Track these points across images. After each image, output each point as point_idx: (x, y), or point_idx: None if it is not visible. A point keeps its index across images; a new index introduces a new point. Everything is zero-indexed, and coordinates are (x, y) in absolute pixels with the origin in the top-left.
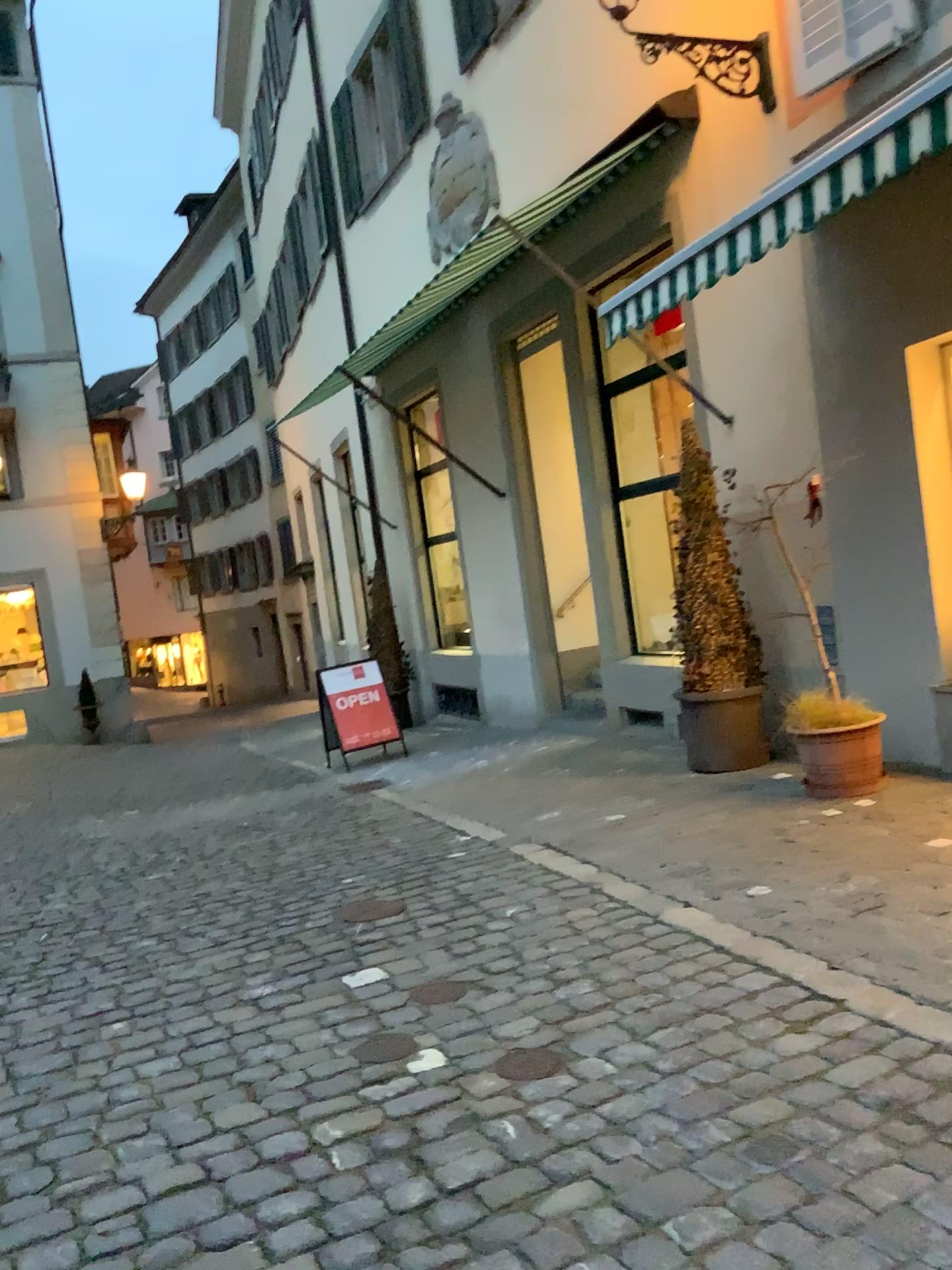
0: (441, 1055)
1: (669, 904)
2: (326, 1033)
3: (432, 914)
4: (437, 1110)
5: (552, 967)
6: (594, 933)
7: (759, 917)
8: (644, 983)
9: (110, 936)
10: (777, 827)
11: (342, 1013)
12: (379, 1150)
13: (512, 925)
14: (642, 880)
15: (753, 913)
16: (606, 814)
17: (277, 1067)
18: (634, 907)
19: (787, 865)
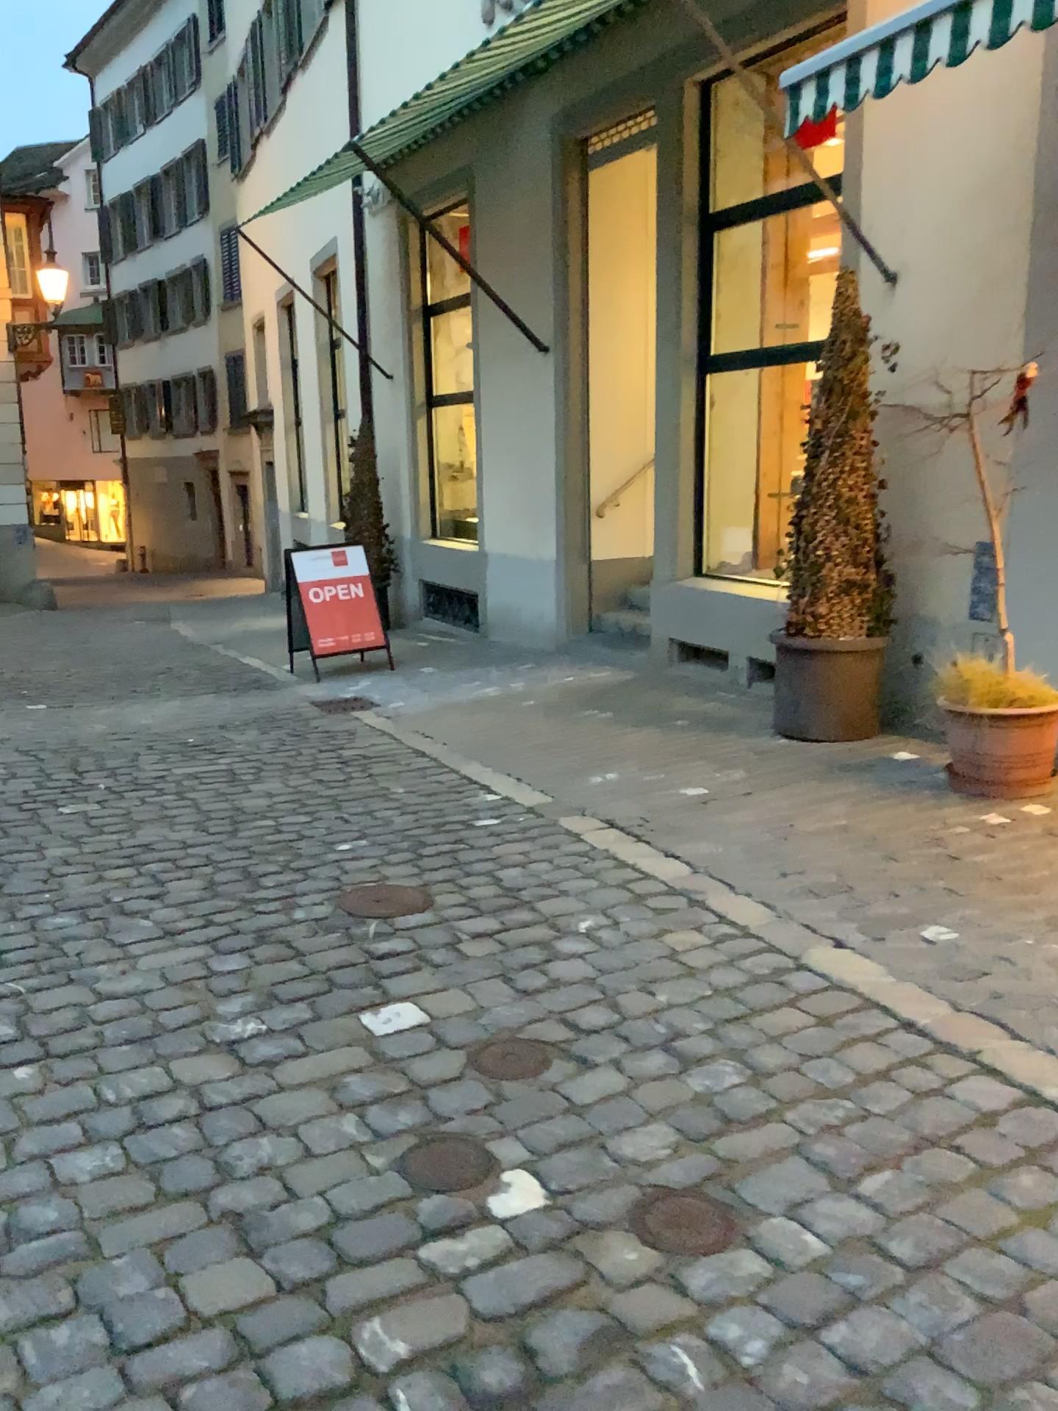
0: (543, 1191)
1: (815, 940)
2: (354, 1127)
3: (475, 918)
4: (563, 1316)
5: (671, 1031)
6: (720, 978)
7: (956, 979)
8: (824, 1080)
9: (12, 907)
10: (929, 834)
11: (373, 1089)
12: (480, 1403)
13: (595, 950)
14: (763, 894)
15: (946, 971)
16: (685, 786)
17: (284, 1192)
18: (764, 939)
19: (967, 897)
